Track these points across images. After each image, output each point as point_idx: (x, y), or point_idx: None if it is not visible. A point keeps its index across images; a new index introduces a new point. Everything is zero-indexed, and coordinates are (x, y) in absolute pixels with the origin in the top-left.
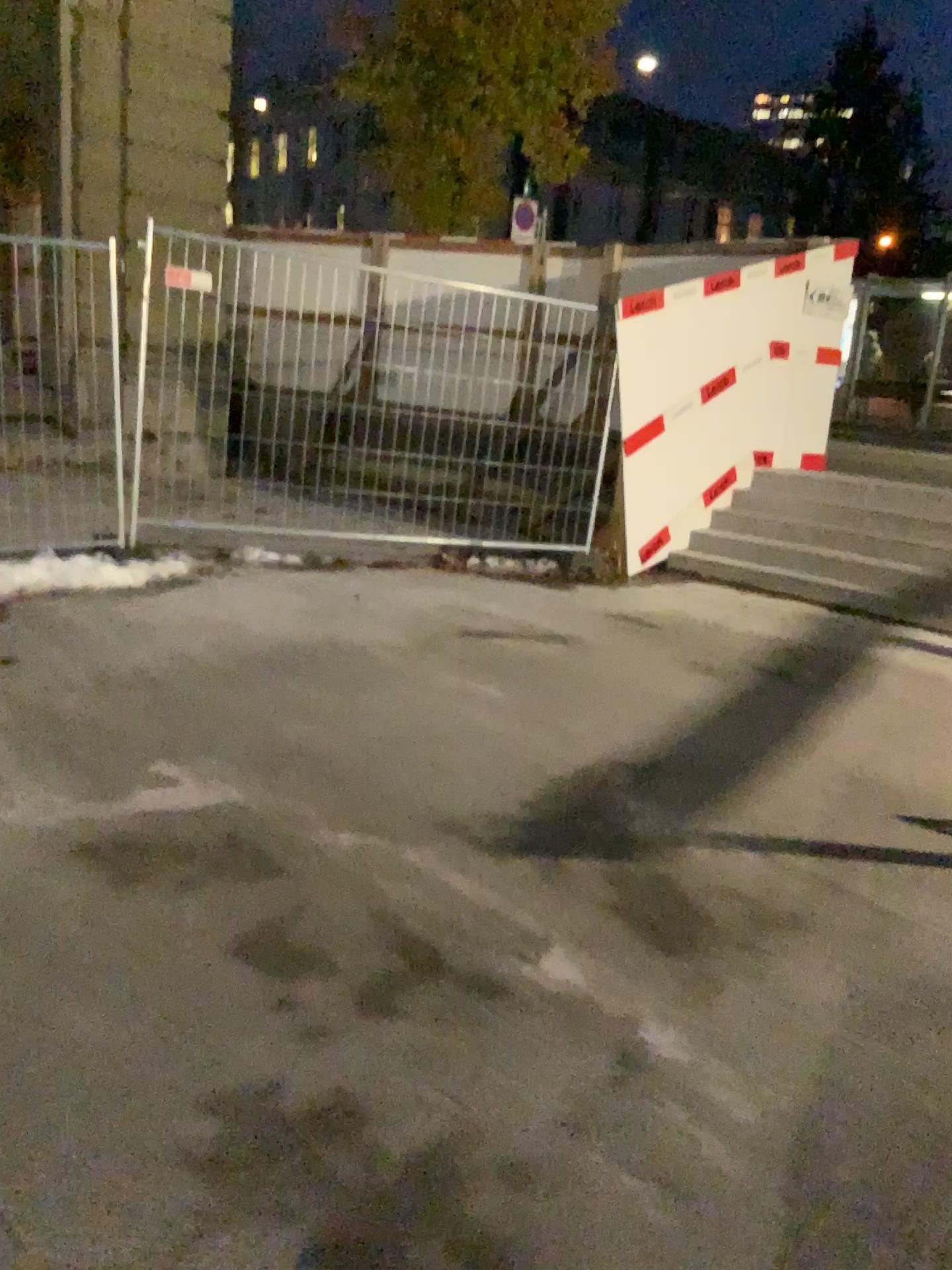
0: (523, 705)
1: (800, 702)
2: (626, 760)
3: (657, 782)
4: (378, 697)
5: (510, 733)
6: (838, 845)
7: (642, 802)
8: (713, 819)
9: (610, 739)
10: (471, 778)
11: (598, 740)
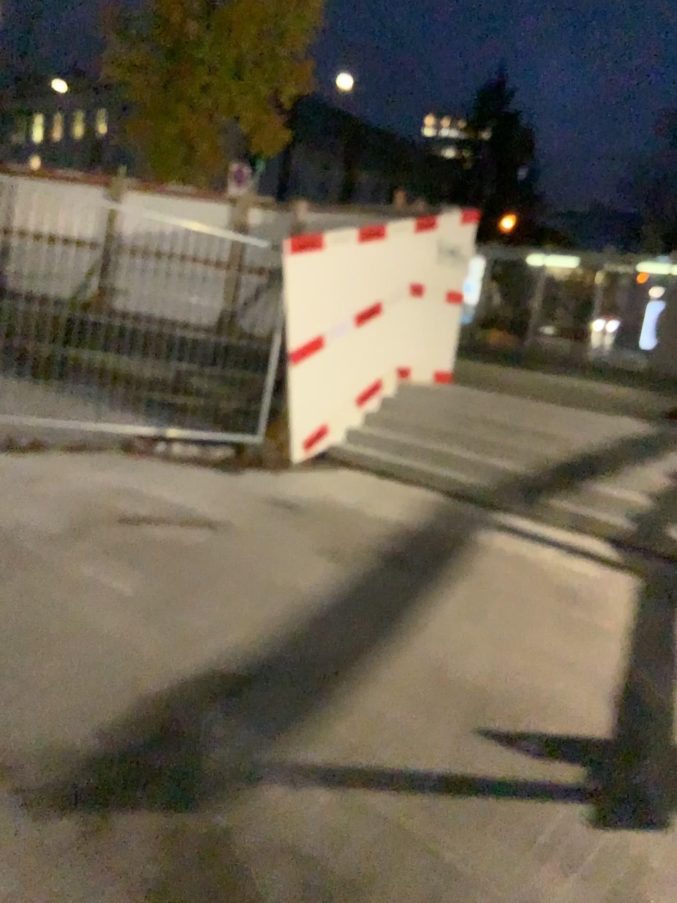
0: (146, 607)
1: (406, 598)
2: (229, 673)
3: (253, 701)
4: (0, 599)
5: (122, 641)
6: (416, 781)
7: (231, 729)
8: (298, 750)
9: (220, 648)
10: (58, 704)
11: (208, 649)
